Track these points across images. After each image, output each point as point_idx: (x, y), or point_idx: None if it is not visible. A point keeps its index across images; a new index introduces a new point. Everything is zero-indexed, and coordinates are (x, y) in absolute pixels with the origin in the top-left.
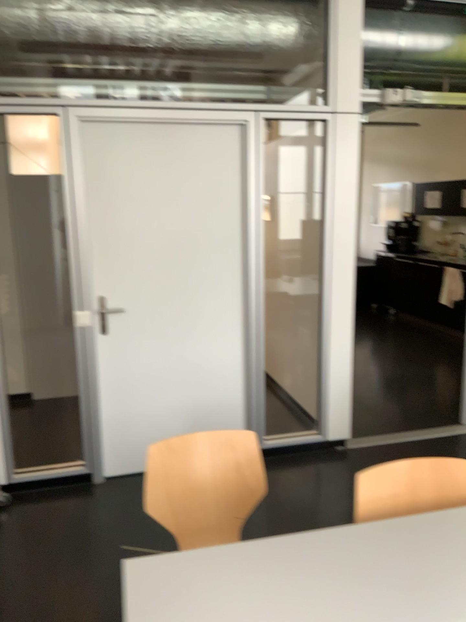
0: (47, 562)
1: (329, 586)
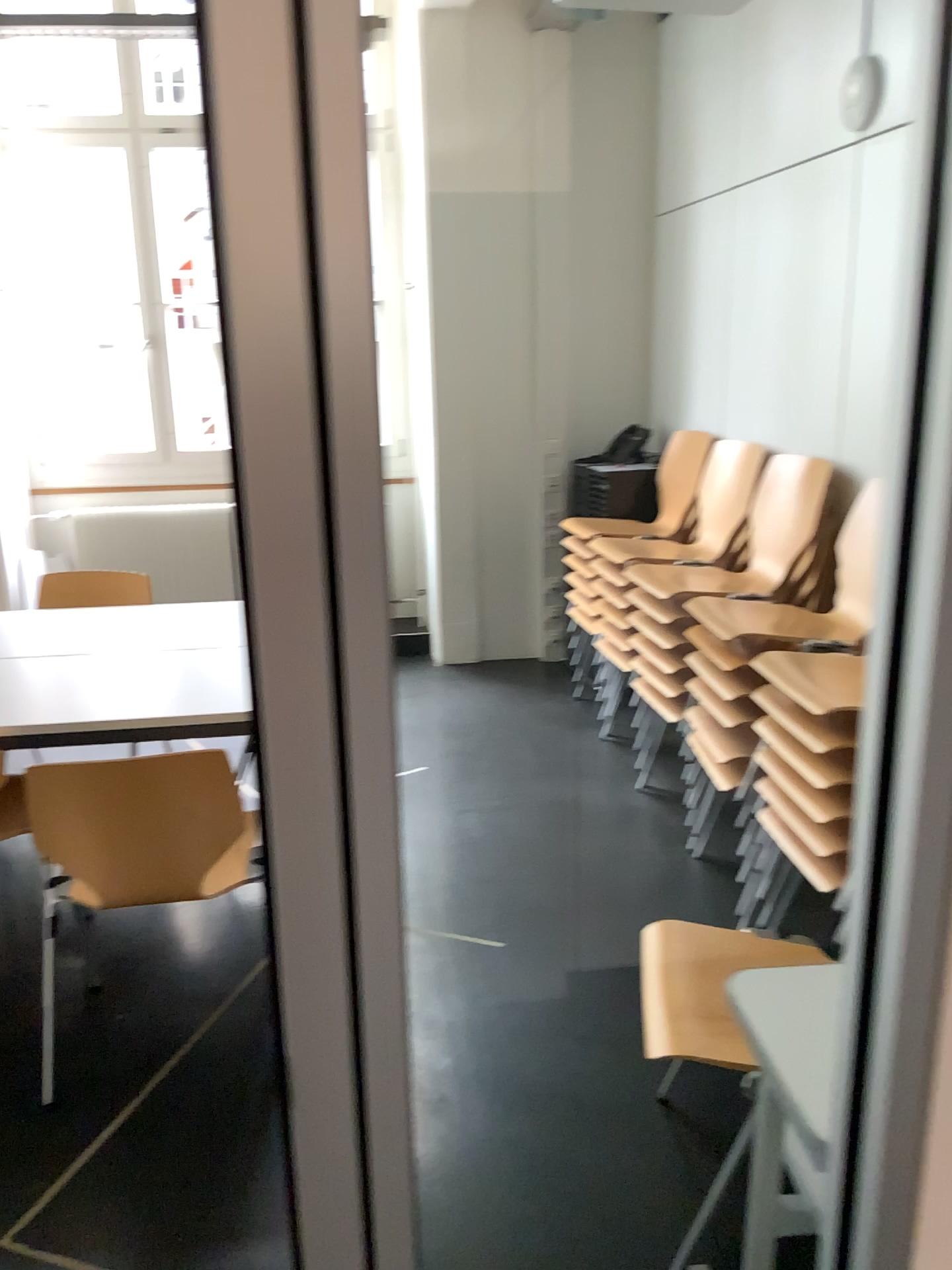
0: None
1: (112, 690)
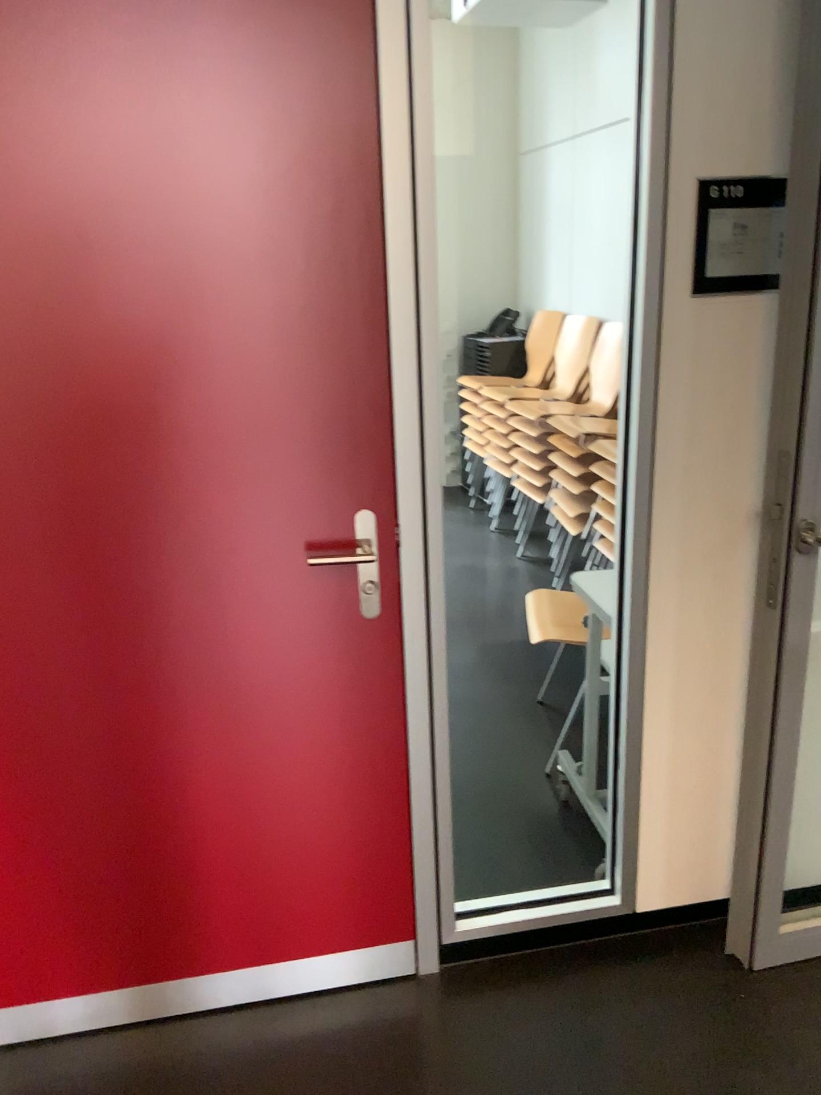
0: (451, 784)
1: None
